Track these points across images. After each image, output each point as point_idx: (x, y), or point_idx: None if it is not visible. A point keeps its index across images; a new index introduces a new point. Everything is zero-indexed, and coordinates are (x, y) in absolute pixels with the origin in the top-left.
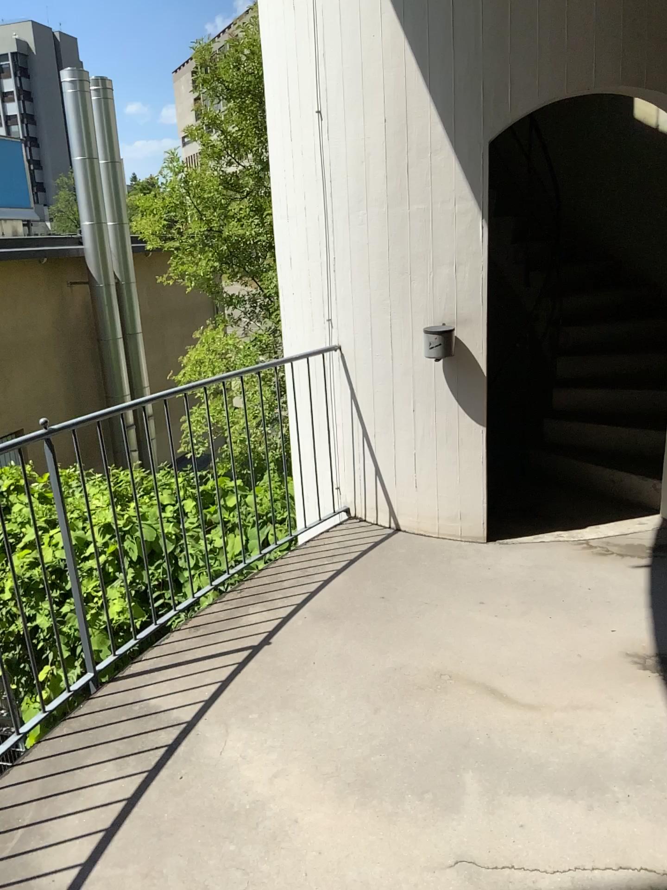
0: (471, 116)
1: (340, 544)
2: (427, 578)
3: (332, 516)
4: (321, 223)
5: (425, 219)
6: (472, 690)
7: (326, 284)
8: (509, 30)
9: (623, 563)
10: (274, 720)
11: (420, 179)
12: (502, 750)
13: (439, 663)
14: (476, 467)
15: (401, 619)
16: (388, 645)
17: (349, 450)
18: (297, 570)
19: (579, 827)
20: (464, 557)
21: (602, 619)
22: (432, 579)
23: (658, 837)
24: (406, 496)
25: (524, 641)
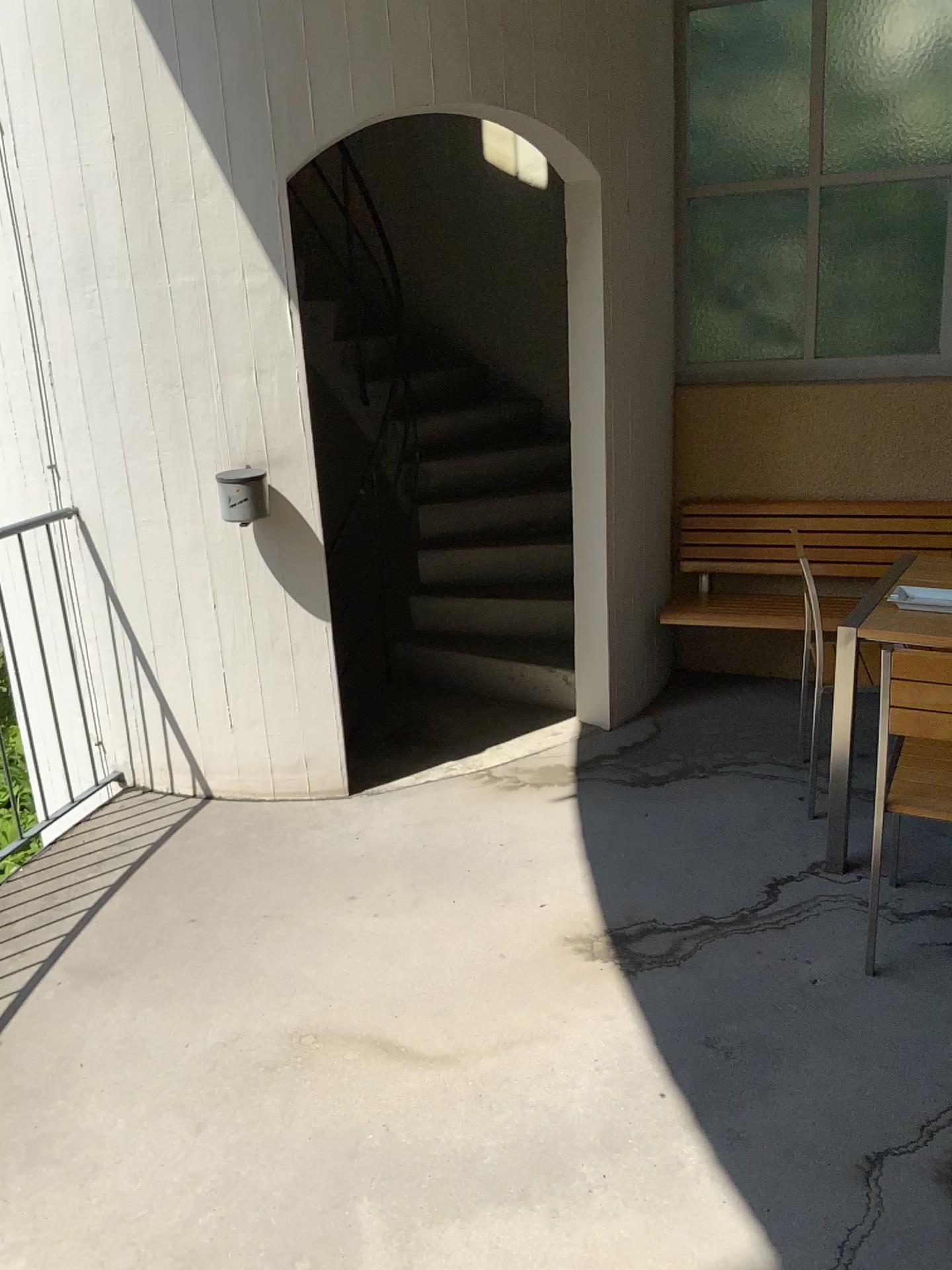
0: (257, 135)
1: (115, 835)
2: (264, 872)
3: (96, 790)
4: (22, 307)
5: (199, 300)
6: (355, 1054)
7: (42, 409)
8: (302, 1)
9: (546, 798)
10: (16, 1198)
11: (183, 234)
12: (413, 1151)
13: (298, 1017)
14: (321, 685)
15: (228, 952)
16: (211, 1003)
17: (114, 680)
18: (41, 897)
19: (546, 1256)
20: (318, 826)
21: (530, 891)
22: (272, 873)
23: (658, 1235)
24: (217, 742)
25: (424, 950)
